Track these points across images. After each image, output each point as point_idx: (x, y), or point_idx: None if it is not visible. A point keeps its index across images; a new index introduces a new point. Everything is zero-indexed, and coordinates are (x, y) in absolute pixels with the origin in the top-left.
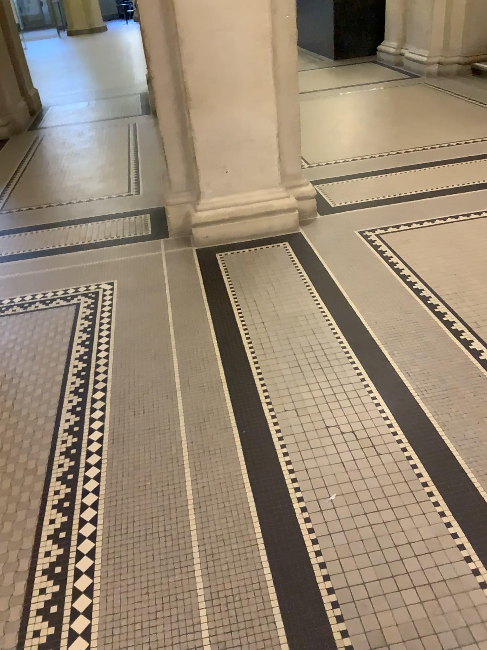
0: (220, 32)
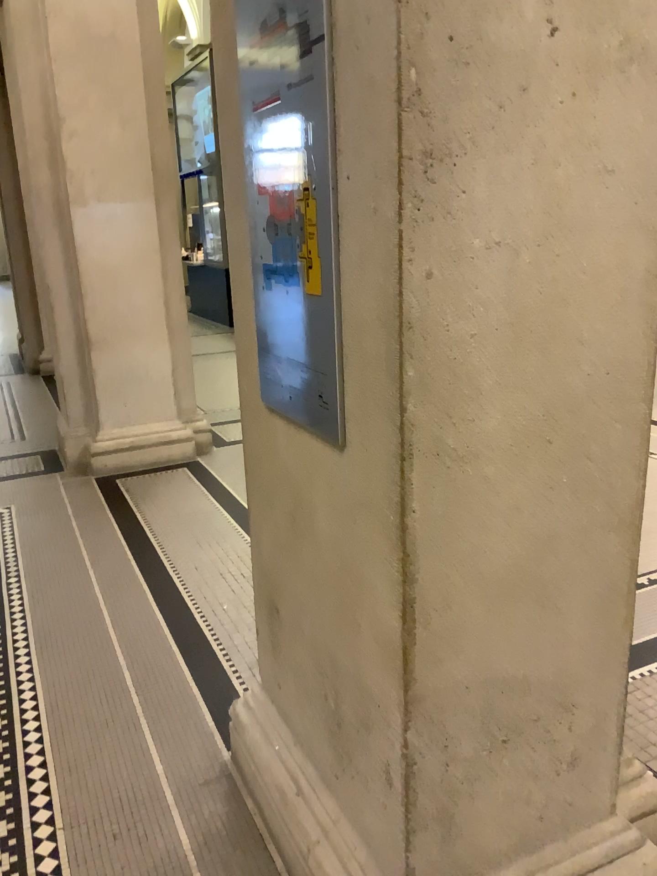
0: (113, 284)
